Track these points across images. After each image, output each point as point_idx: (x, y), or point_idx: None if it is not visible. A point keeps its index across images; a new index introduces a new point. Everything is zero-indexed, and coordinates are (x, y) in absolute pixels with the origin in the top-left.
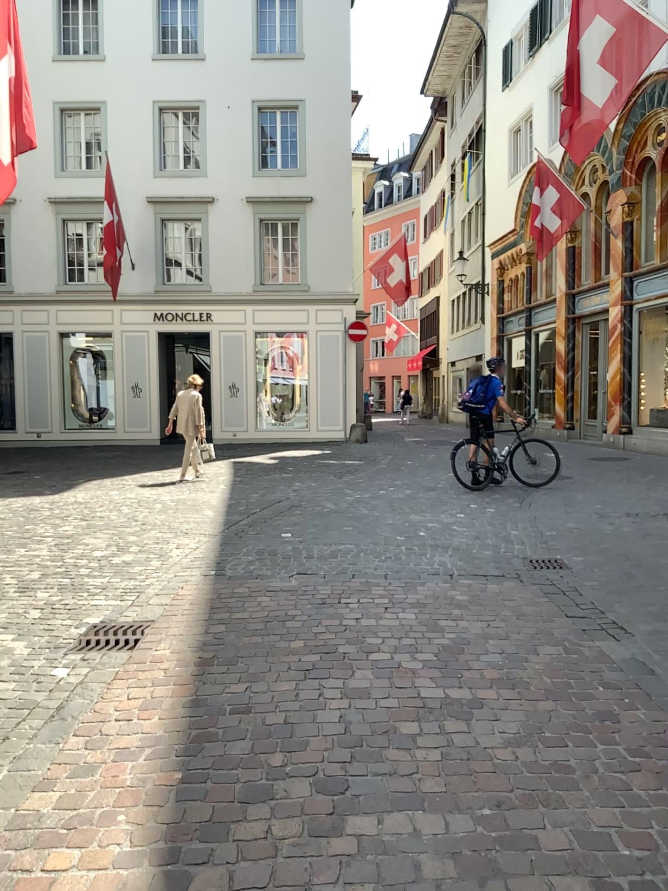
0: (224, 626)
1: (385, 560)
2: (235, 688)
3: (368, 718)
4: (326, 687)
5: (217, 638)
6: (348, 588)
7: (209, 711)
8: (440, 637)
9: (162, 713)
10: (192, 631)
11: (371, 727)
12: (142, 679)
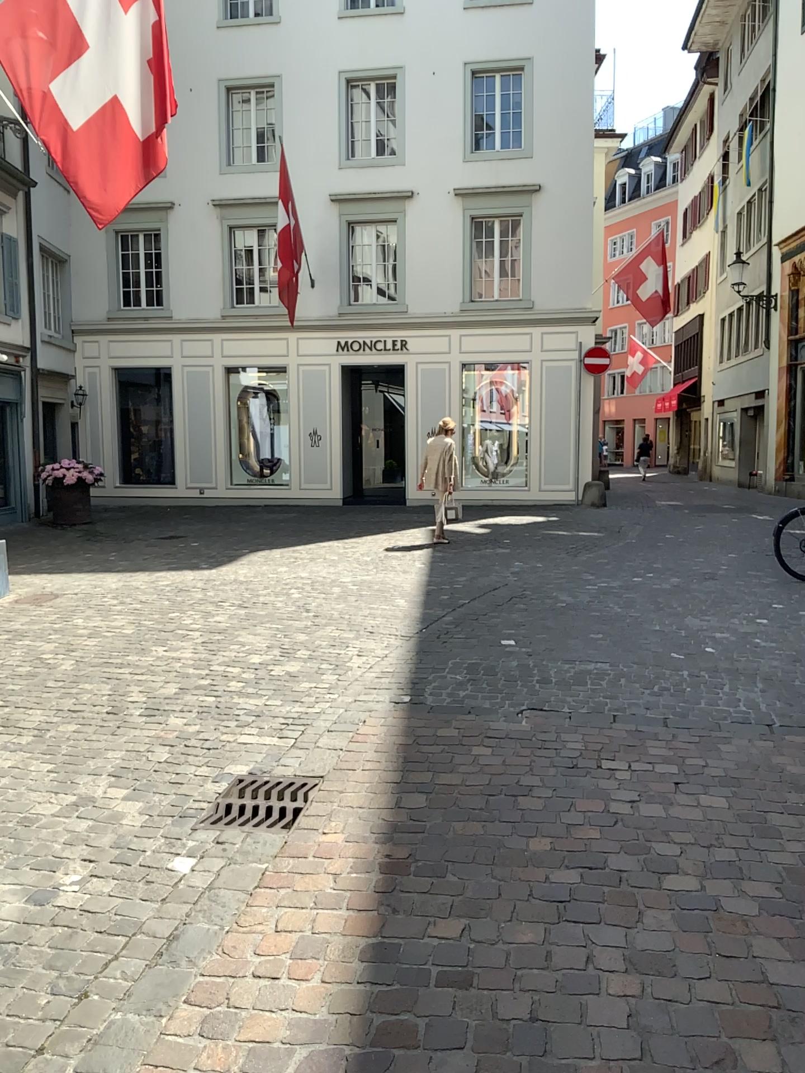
0: (426, 801)
1: (661, 693)
2: (444, 931)
3: (683, 1030)
4: (597, 944)
5: (414, 822)
6: (611, 741)
7: (402, 979)
8: (779, 850)
9: (326, 975)
10: (377, 806)
11: (691, 1052)
12: (299, 897)
